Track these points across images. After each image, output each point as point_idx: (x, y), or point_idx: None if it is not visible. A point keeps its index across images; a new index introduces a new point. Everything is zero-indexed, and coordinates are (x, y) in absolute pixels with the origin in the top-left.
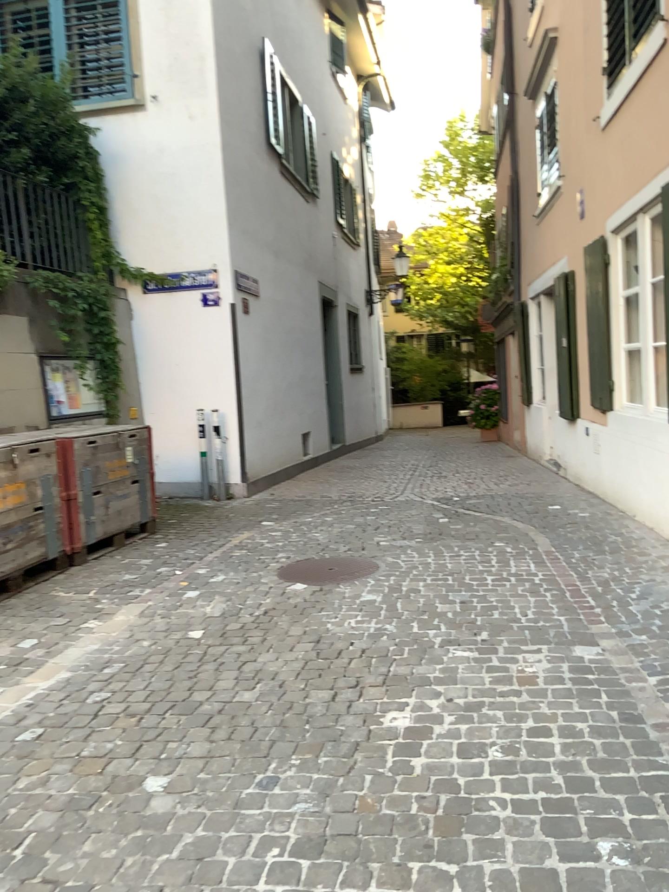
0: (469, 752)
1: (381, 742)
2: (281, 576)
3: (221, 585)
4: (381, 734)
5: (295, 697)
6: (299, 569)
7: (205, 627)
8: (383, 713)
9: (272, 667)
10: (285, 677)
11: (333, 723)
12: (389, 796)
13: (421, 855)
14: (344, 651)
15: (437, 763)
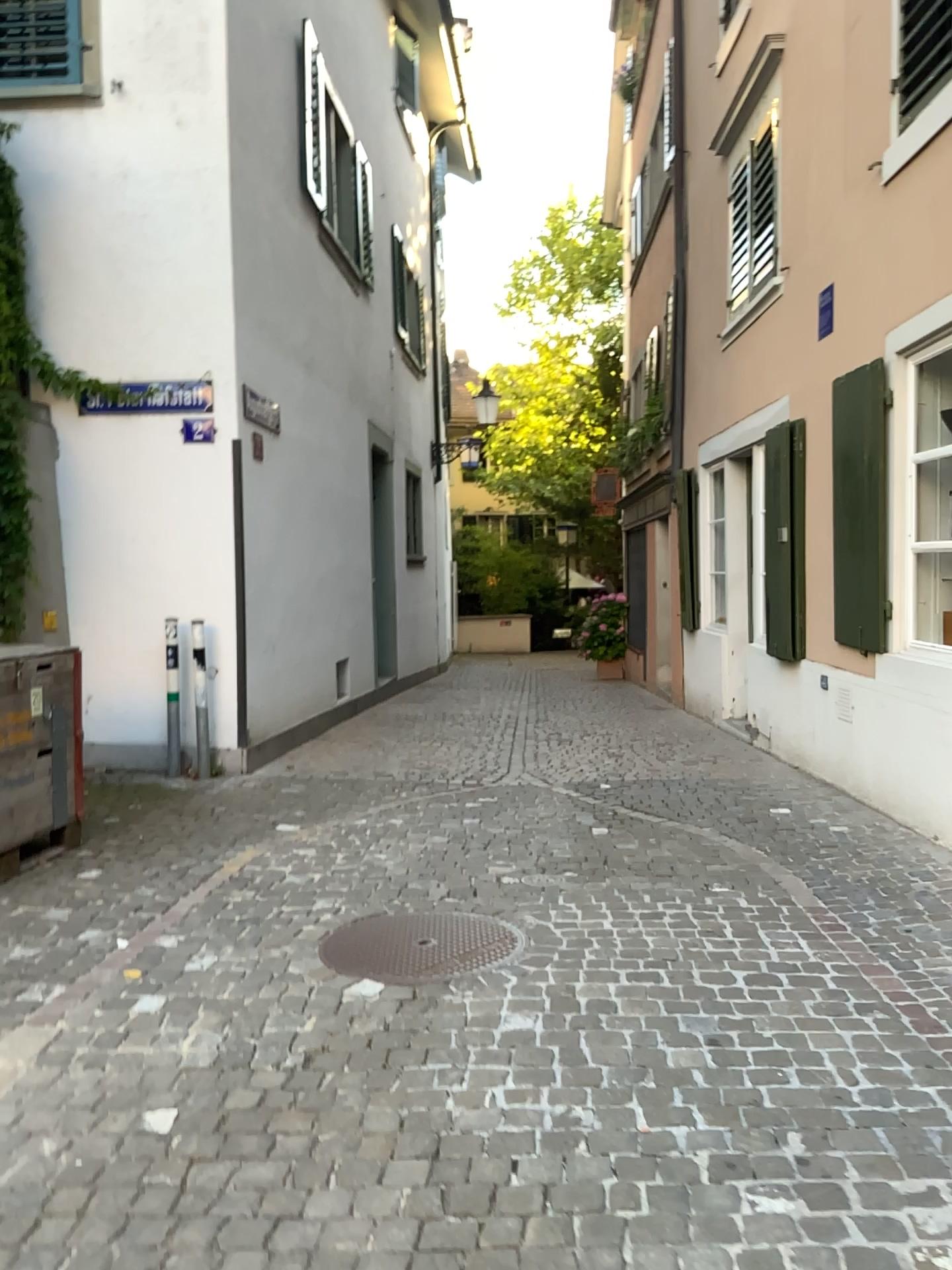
0: None
1: None
2: (330, 960)
3: (210, 977)
4: None
5: None
6: (366, 944)
7: (182, 1105)
8: None
9: (346, 1246)
10: None
11: None
12: None
13: None
14: (503, 1190)
15: None
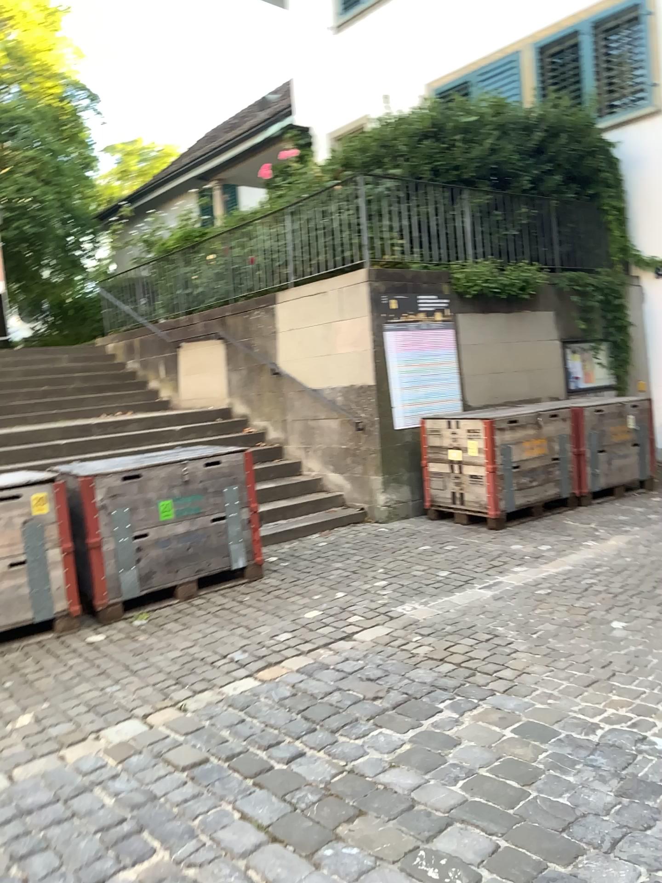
0: None
1: None
2: None
3: None
4: None
5: None
6: None
7: None
8: None
9: None
10: None
11: None
12: None
13: None
14: None
15: None
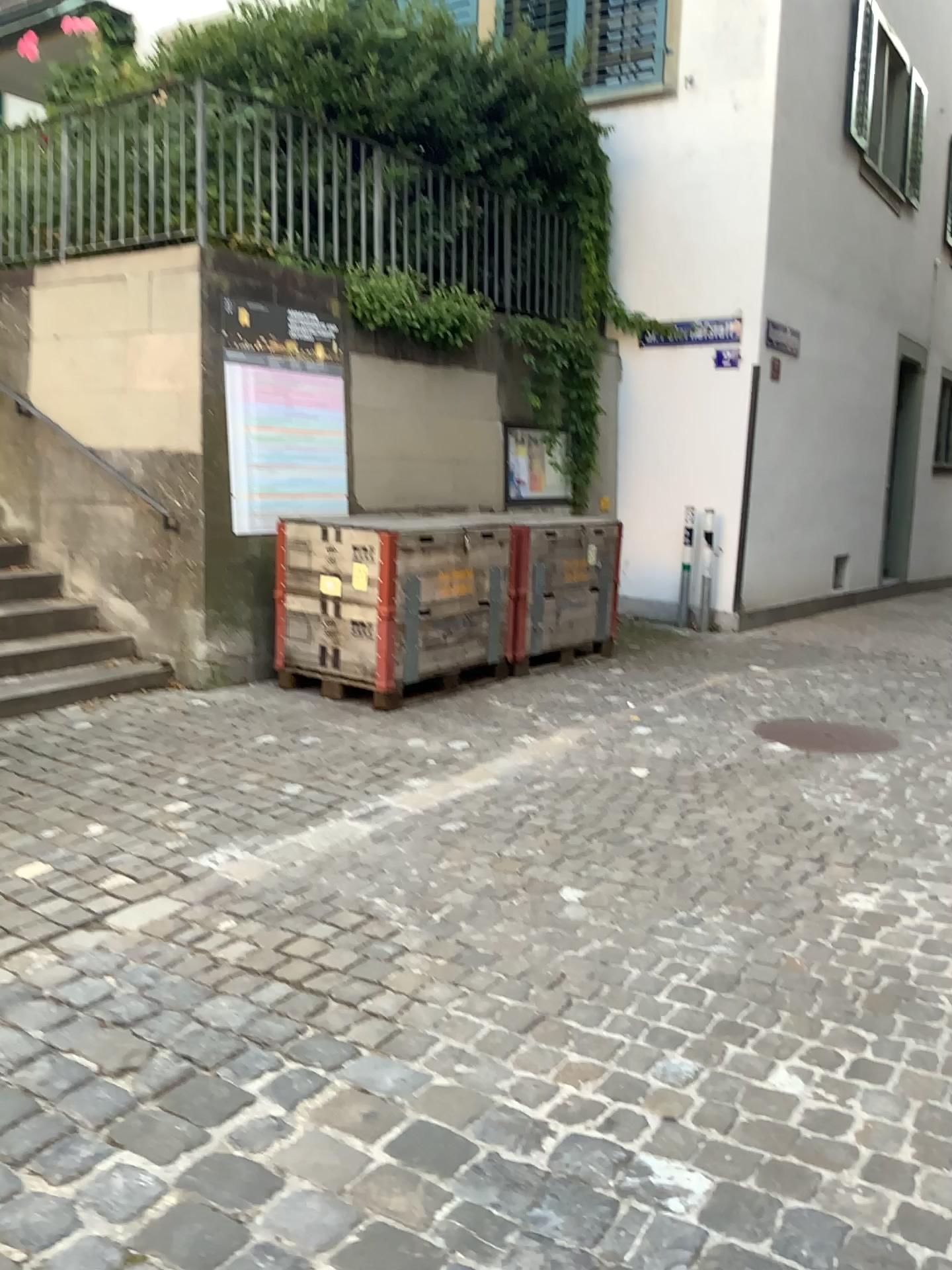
0: (933, 947)
1: (829, 915)
2: (759, 731)
3: (681, 726)
4: (833, 908)
5: (741, 854)
6: (785, 726)
7: (653, 767)
8: (842, 891)
9: (722, 820)
10: (735, 832)
11: (778, 886)
12: (821, 961)
13: (838, 1016)
14: (815, 823)
15: (889, 947)
